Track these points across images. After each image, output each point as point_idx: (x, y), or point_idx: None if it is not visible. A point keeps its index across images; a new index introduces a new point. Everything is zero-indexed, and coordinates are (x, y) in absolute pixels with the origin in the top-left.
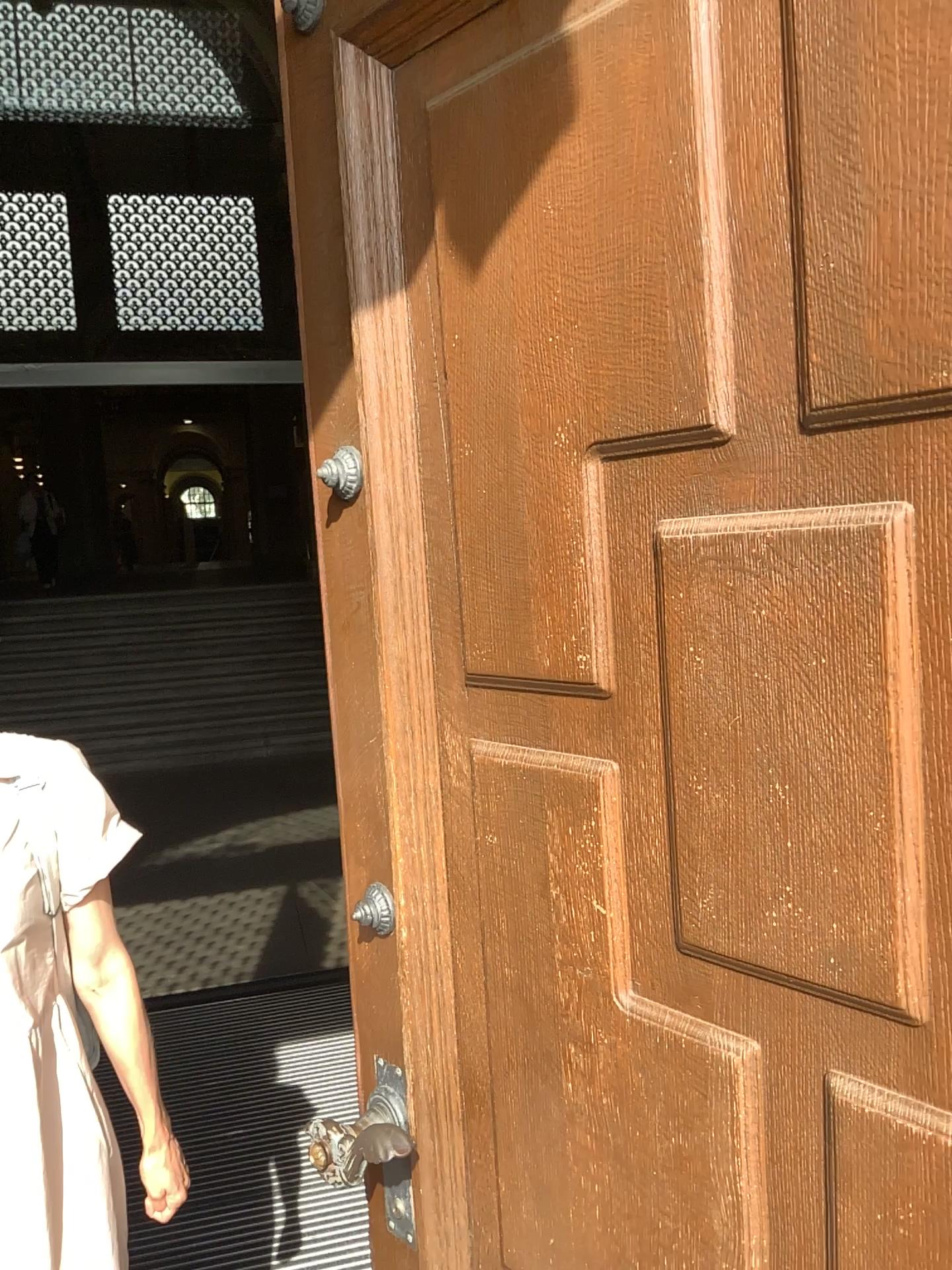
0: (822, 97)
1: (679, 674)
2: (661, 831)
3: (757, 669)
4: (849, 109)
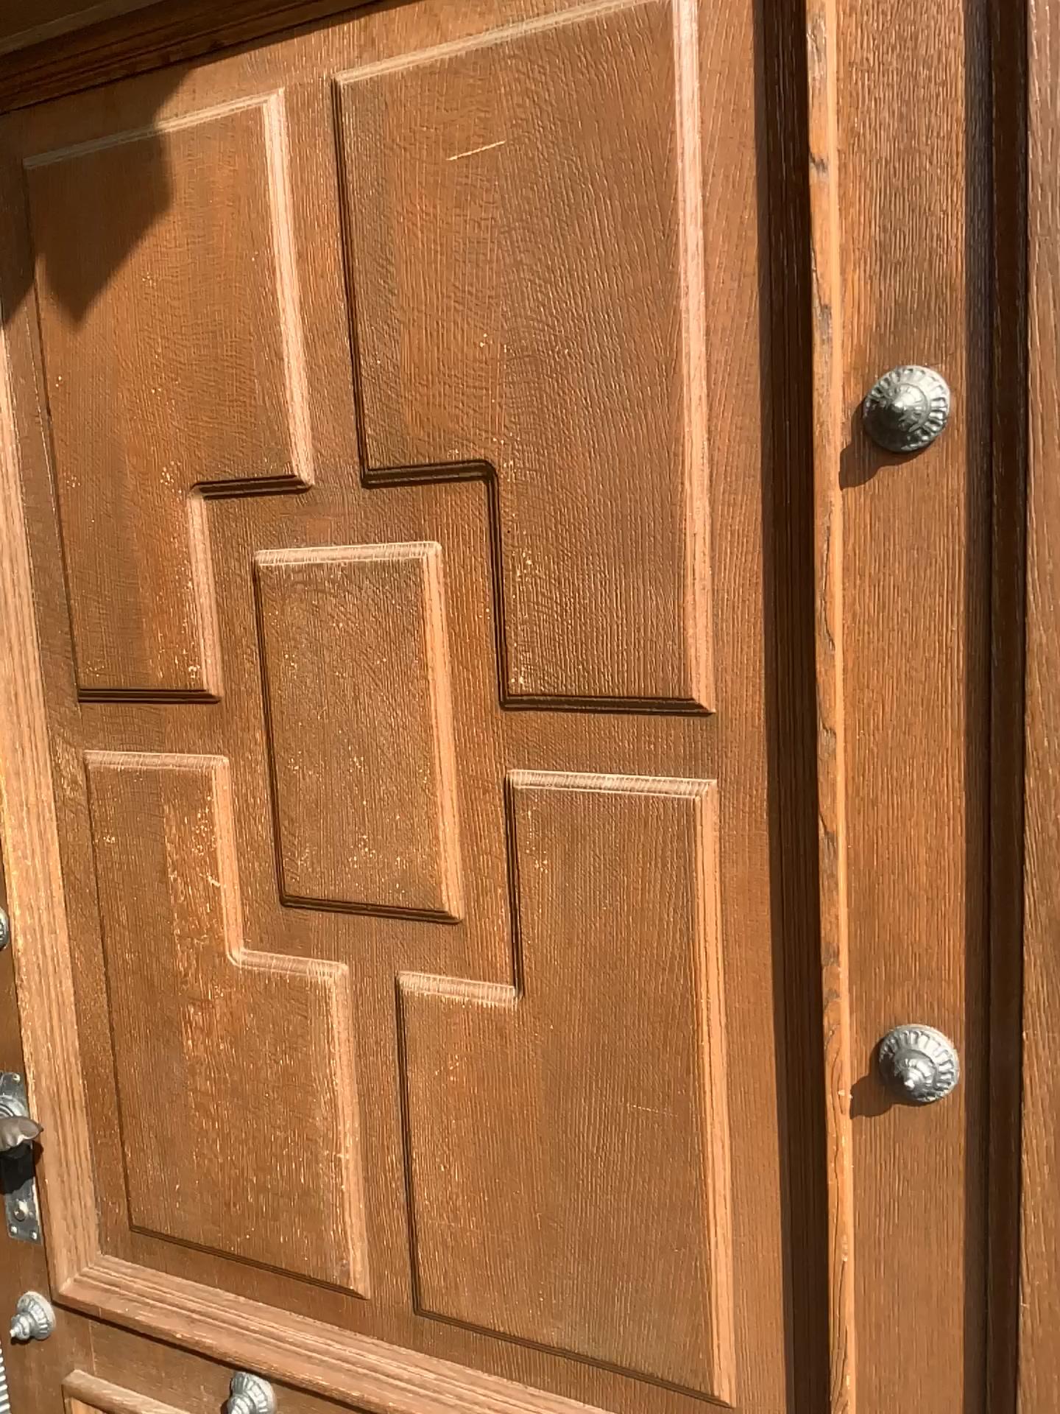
0: (368, 232)
1: (276, 674)
2: (265, 806)
3: (336, 666)
4: (387, 246)
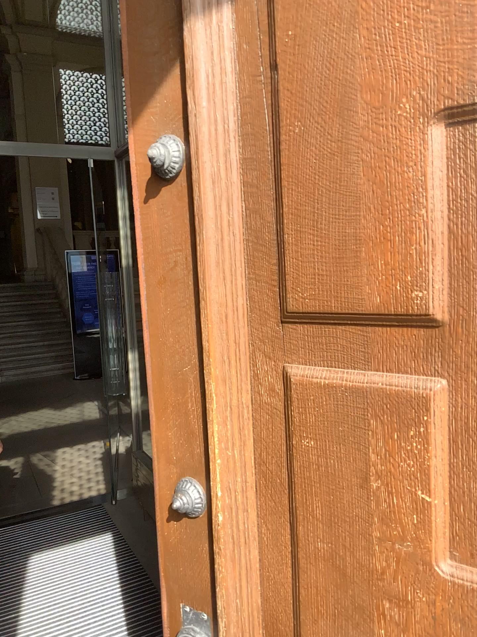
0: None
1: None
2: None
3: None
4: None
